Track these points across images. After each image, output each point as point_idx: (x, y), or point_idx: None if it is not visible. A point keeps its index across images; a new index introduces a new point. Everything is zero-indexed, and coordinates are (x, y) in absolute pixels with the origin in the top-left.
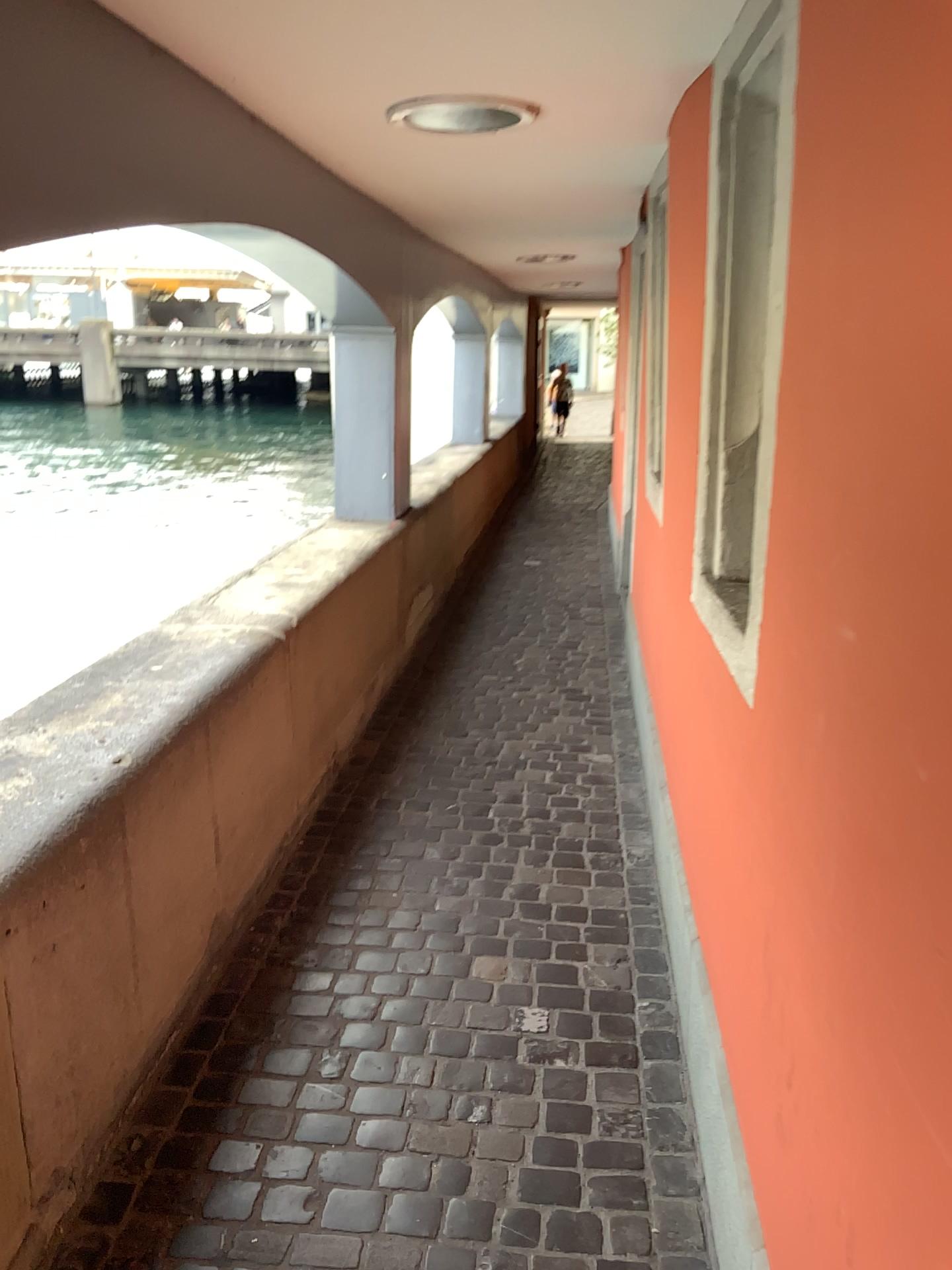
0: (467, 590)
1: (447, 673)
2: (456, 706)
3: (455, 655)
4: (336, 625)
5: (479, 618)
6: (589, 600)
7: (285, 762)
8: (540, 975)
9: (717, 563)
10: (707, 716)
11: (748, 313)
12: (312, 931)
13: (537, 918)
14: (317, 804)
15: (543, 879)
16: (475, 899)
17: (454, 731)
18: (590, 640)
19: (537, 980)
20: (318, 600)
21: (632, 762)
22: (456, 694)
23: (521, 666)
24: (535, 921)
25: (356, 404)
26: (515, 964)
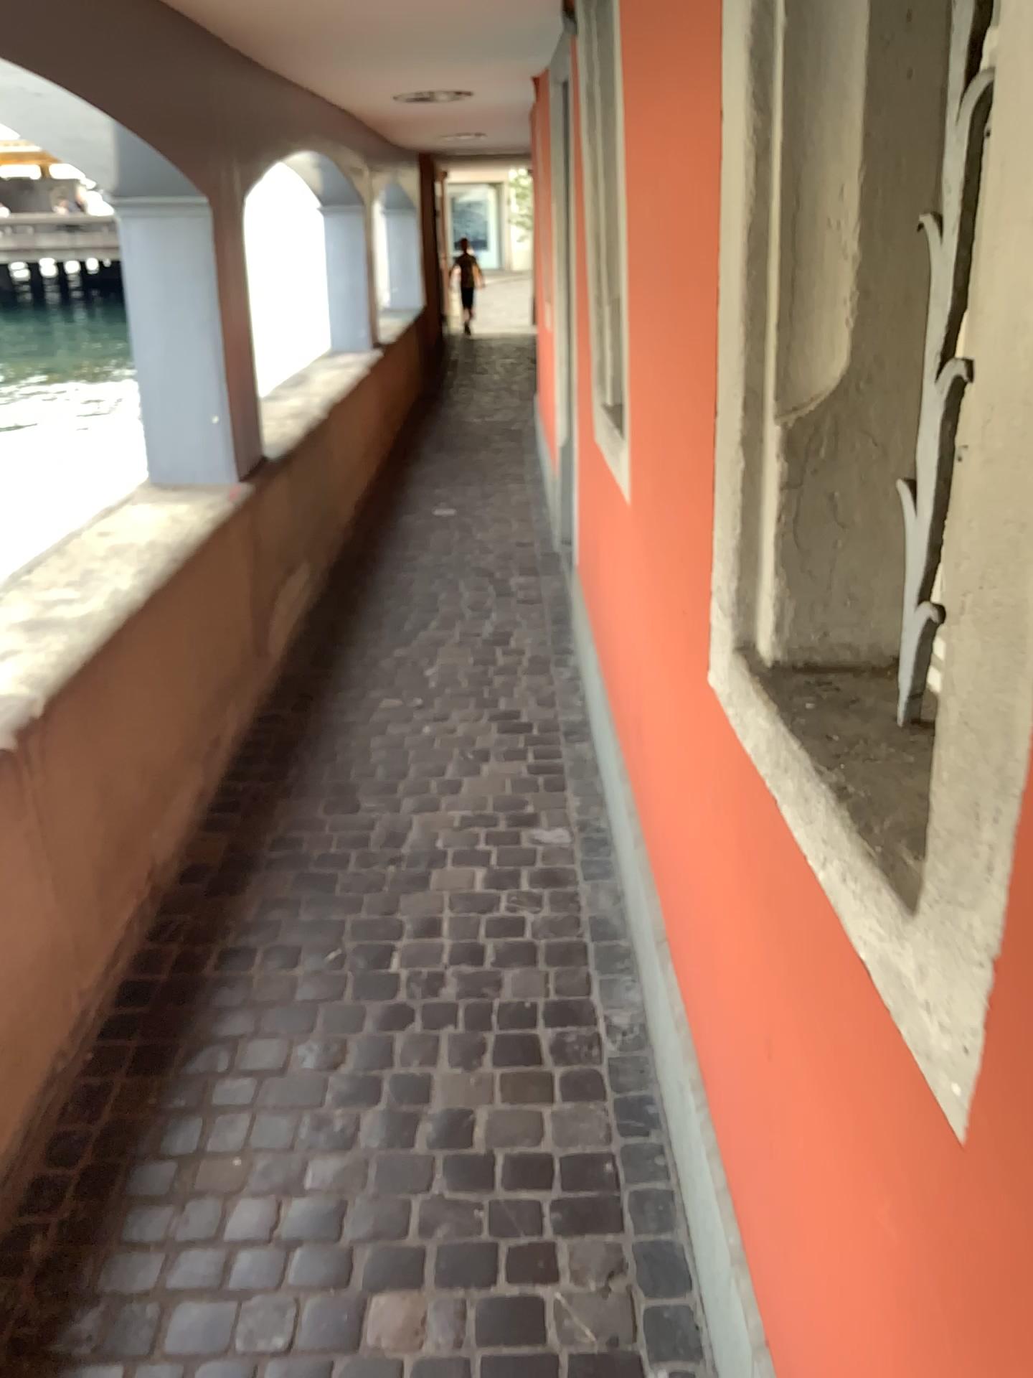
0: (357, 562)
1: (330, 699)
2: (342, 757)
3: (341, 670)
4: (135, 682)
5: (374, 605)
6: (519, 567)
7: (46, 945)
8: (482, 1331)
9: (765, 639)
10: (771, 961)
11: (833, 141)
12: (92, 1269)
13: (471, 1190)
14: (125, 968)
15: (478, 1097)
16: (371, 1156)
17: (339, 804)
18: (524, 632)
19: (476, 1345)
20: (94, 655)
21: (597, 839)
22: (343, 735)
23: (433, 681)
24: (468, 1195)
25: (165, 319)
26: (440, 1310)
